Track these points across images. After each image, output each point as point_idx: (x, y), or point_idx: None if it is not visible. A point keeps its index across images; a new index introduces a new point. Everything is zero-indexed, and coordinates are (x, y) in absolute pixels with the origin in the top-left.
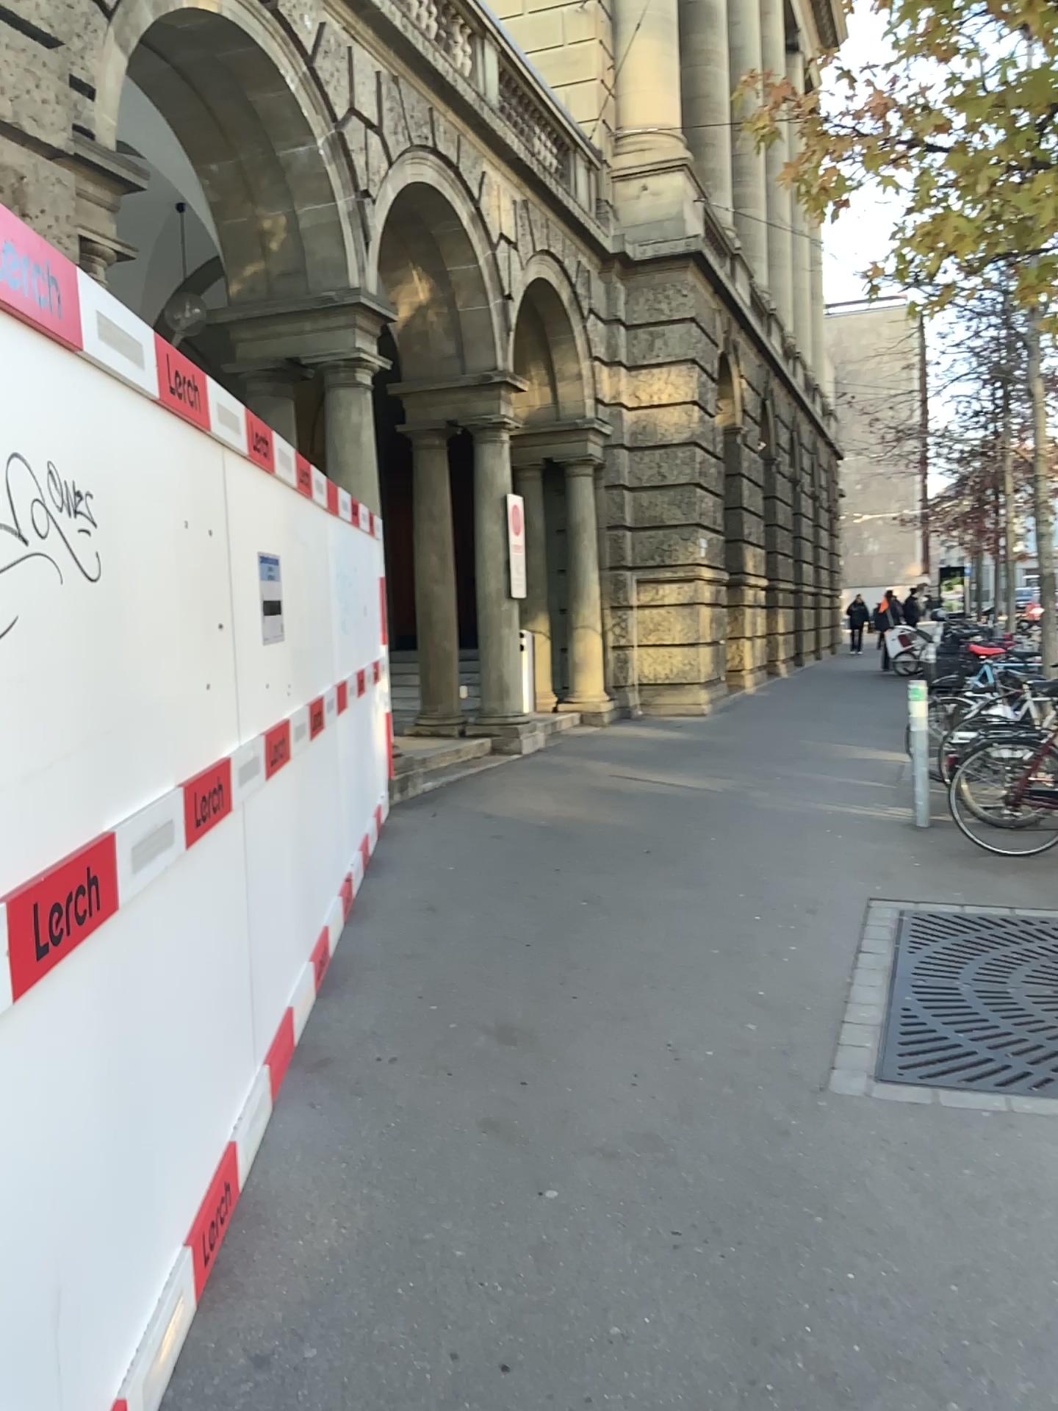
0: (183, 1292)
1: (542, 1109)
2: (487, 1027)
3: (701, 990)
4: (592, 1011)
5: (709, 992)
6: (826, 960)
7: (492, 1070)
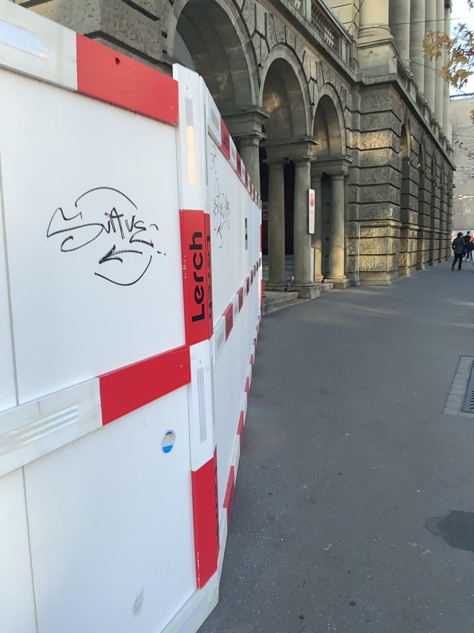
0: (238, 449)
1: (340, 413)
2: (316, 389)
3: (394, 382)
4: (354, 387)
5: (397, 383)
6: (441, 375)
7: (320, 402)
